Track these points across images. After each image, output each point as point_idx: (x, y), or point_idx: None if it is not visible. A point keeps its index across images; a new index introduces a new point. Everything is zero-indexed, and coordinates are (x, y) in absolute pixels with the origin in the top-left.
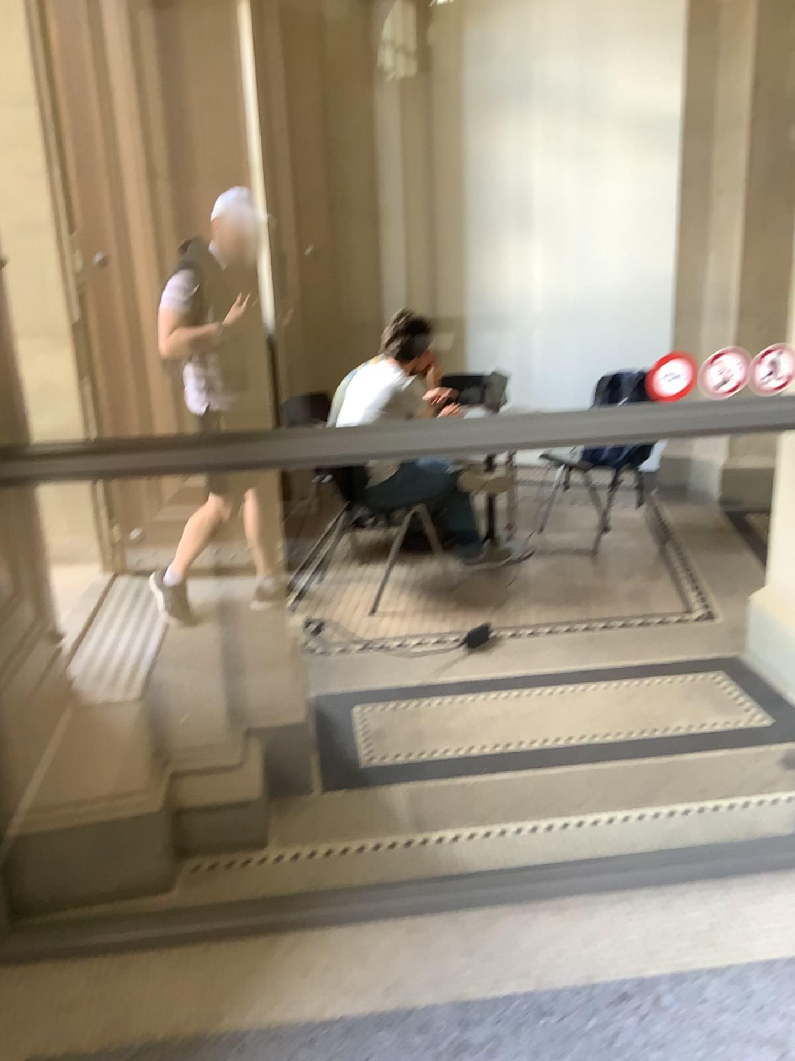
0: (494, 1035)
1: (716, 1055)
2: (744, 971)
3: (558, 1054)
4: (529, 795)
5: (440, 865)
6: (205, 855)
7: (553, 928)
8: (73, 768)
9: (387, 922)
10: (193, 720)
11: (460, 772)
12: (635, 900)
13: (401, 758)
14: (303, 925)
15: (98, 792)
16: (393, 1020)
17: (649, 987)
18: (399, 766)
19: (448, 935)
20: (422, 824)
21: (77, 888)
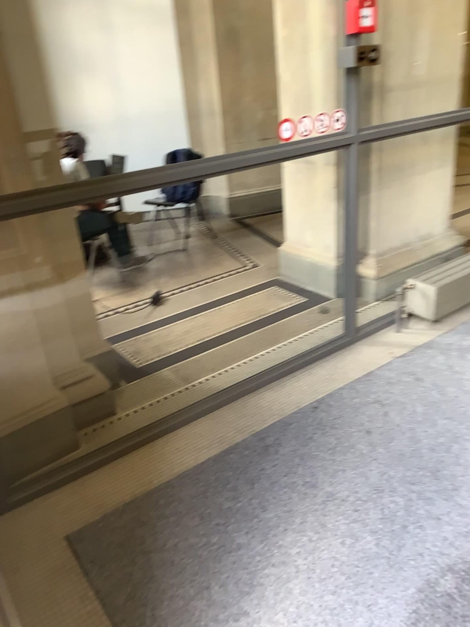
0: (278, 437)
1: (363, 410)
2: (356, 382)
3: (307, 432)
4: (230, 352)
5: (212, 388)
6: (90, 423)
7: (277, 394)
8: (20, 390)
9: (204, 416)
10: (66, 354)
11: (191, 352)
12: (302, 374)
13: (157, 355)
14: (167, 430)
15: (35, 401)
16: (234, 447)
17: (326, 399)
18: (159, 359)
19: (235, 411)
20: (189, 377)
21: (34, 457)
